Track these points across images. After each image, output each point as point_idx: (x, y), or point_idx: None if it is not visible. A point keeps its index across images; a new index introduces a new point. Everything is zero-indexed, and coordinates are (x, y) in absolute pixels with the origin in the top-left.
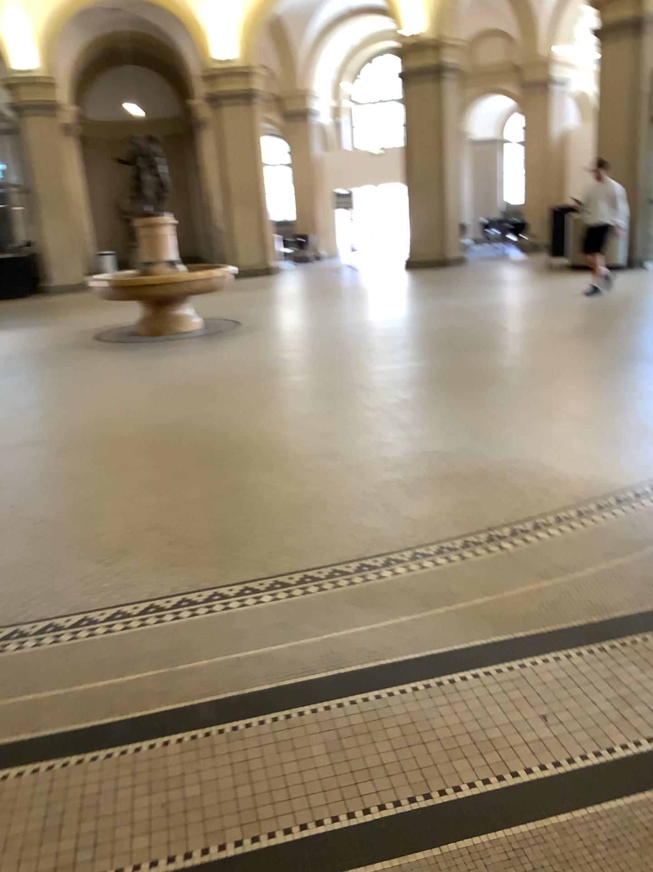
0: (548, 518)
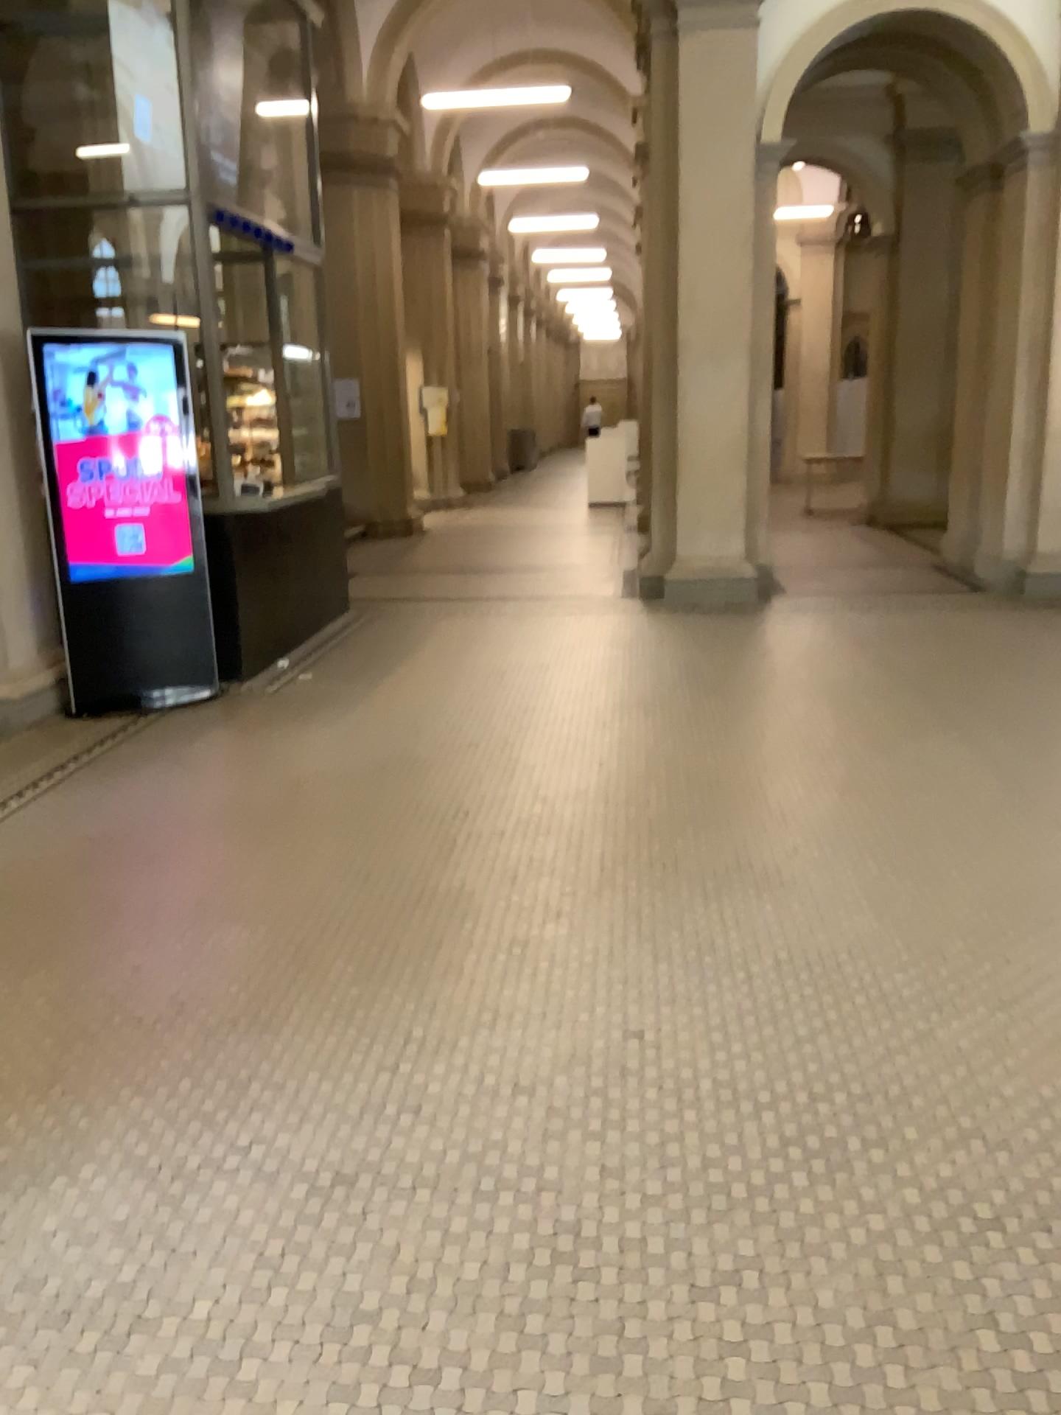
0: None
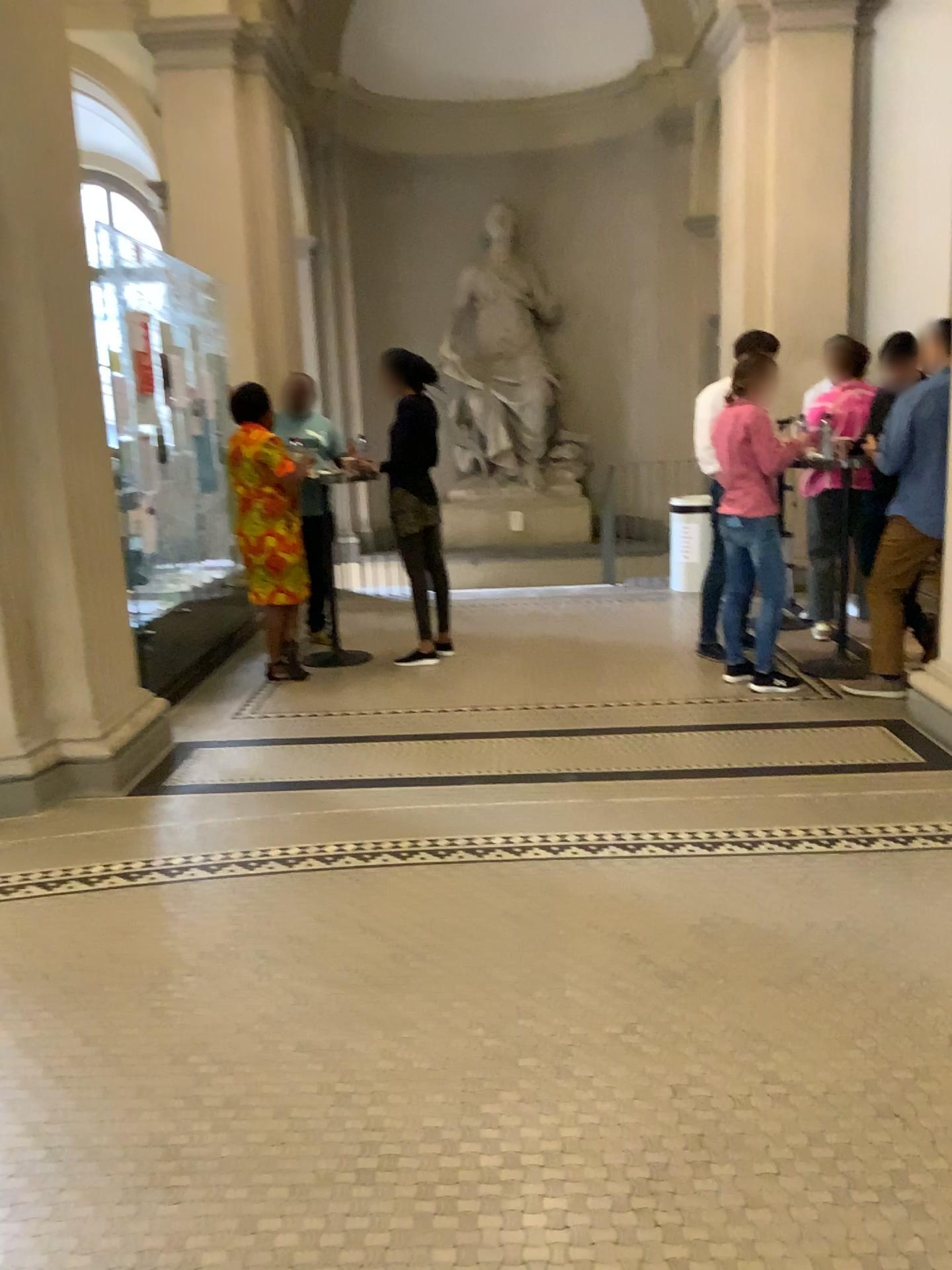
0: (72, 887)
